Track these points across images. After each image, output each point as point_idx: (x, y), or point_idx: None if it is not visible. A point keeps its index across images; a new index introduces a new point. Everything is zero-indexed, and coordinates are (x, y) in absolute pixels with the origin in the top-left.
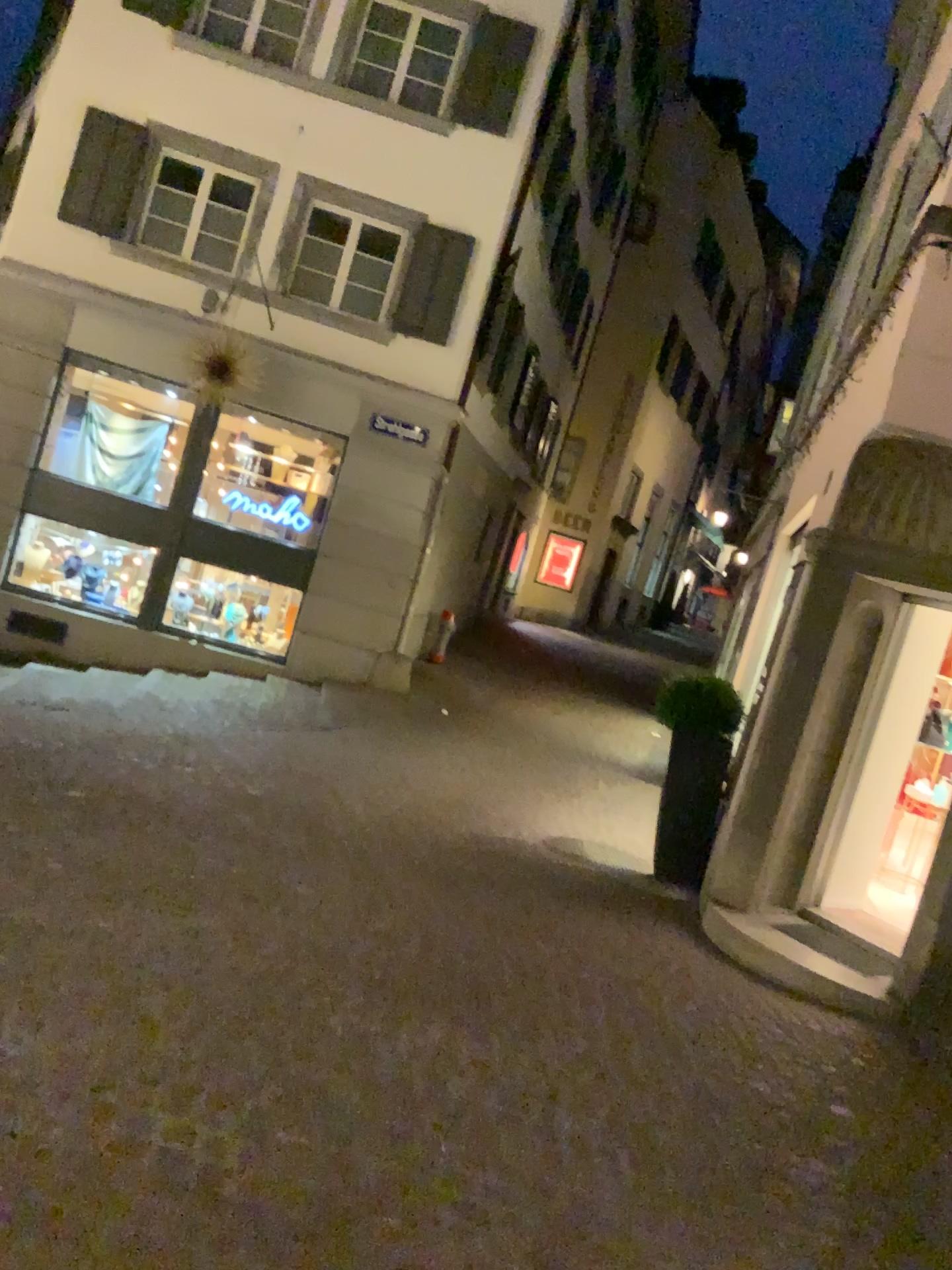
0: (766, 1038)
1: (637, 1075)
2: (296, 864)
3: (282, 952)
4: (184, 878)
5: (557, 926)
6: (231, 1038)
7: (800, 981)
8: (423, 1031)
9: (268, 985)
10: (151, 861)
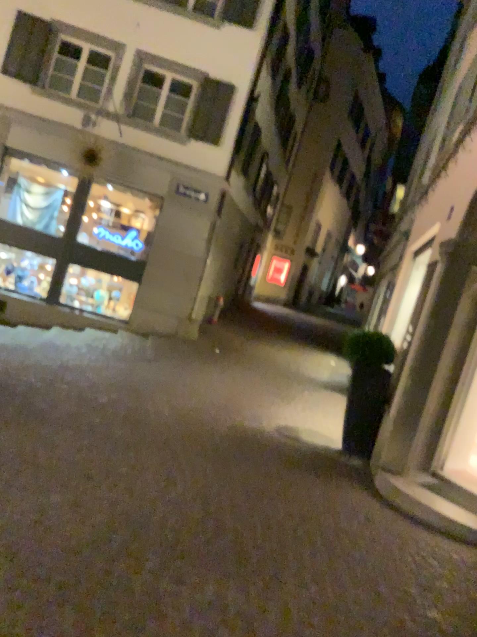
0: (430, 571)
1: (353, 612)
2: (123, 450)
3: (105, 520)
4: (45, 463)
5: (288, 488)
6: (55, 605)
7: (441, 523)
8: (202, 584)
9: (92, 550)
10: (26, 450)
